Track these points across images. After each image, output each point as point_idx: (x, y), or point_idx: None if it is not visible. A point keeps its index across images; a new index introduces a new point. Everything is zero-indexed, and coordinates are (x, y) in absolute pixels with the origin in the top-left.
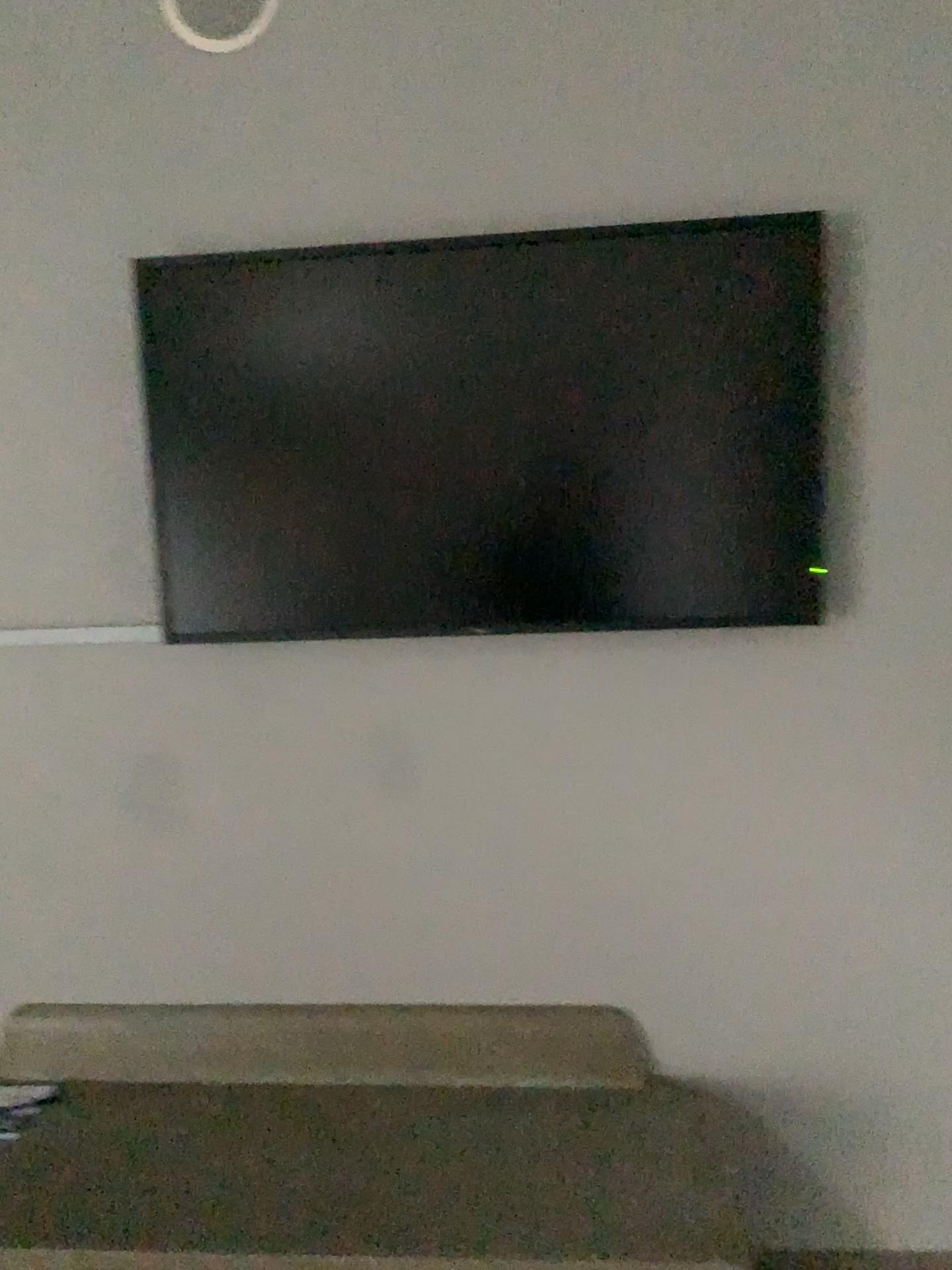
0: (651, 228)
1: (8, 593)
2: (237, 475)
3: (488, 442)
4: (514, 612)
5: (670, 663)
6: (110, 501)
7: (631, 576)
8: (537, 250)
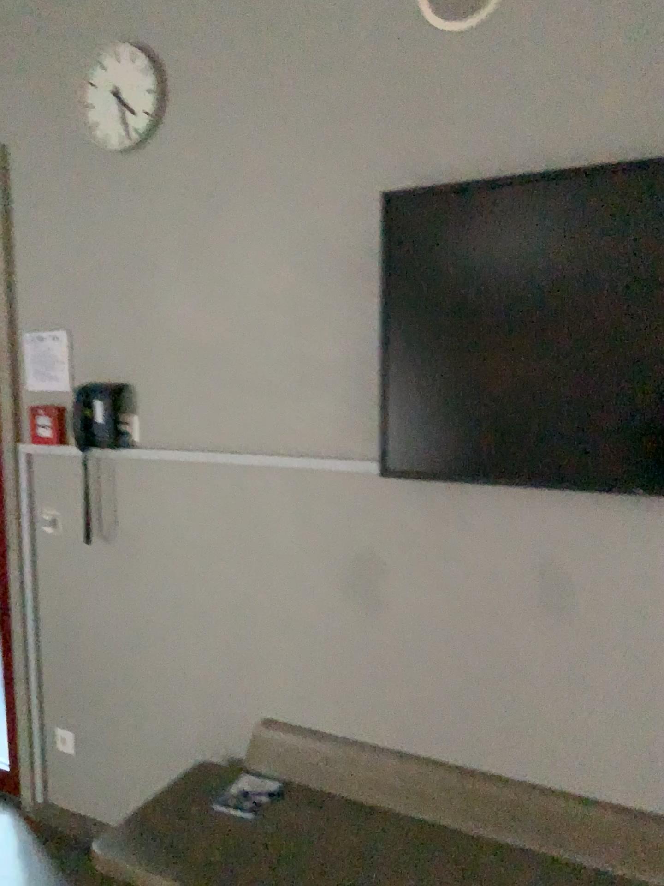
0: None
1: (282, 429)
2: (447, 353)
3: (660, 332)
4: None
5: None
6: (354, 367)
7: None
8: None
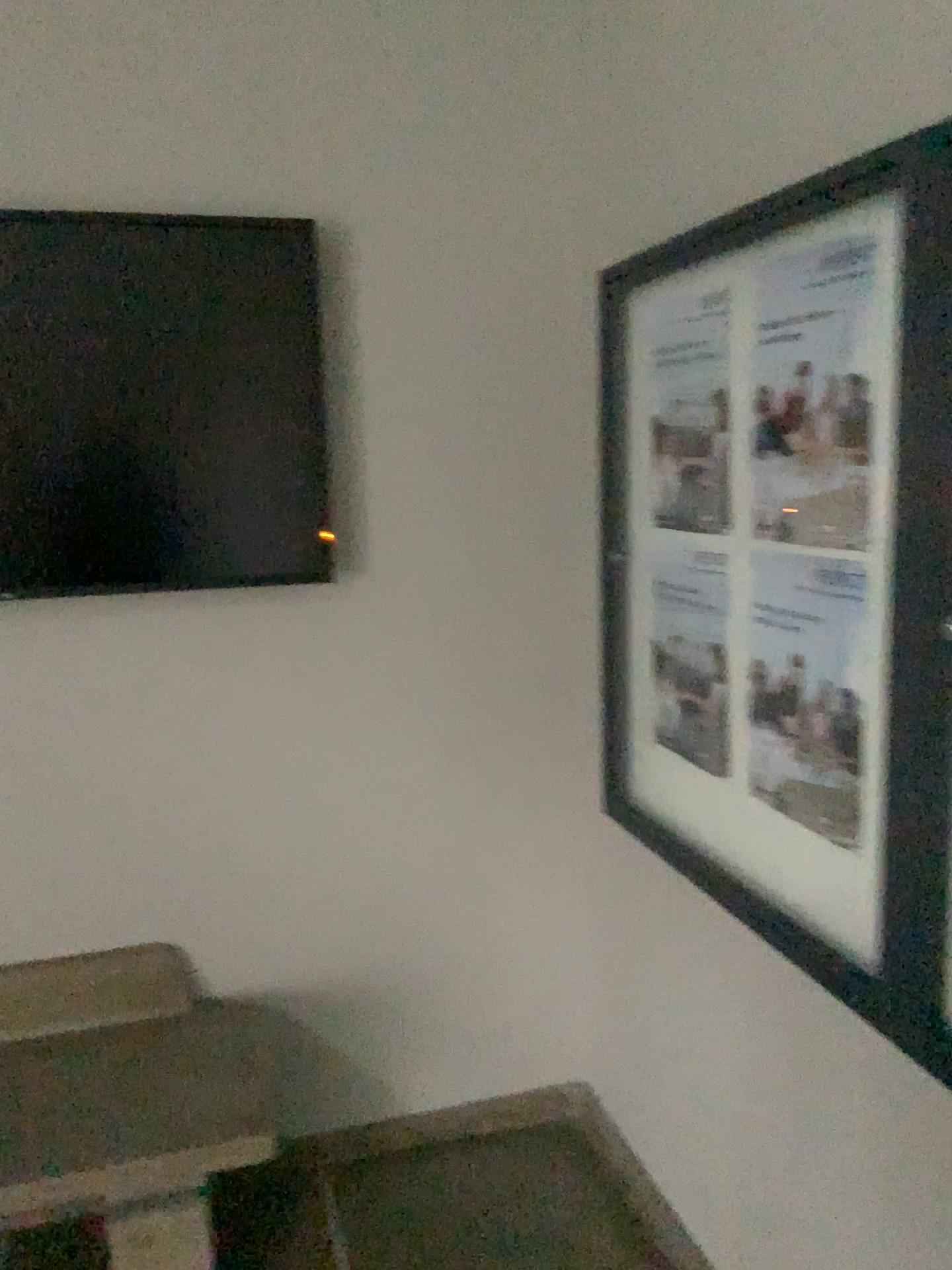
0: (161, 217)
1: None
2: None
3: (5, 410)
4: (40, 575)
5: (197, 619)
6: None
7: (154, 539)
8: (48, 226)
